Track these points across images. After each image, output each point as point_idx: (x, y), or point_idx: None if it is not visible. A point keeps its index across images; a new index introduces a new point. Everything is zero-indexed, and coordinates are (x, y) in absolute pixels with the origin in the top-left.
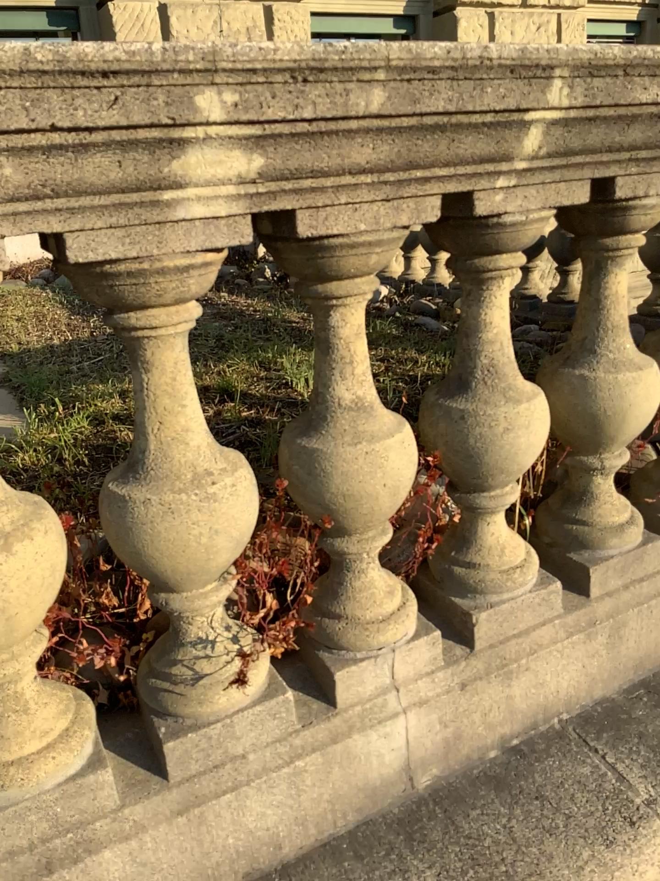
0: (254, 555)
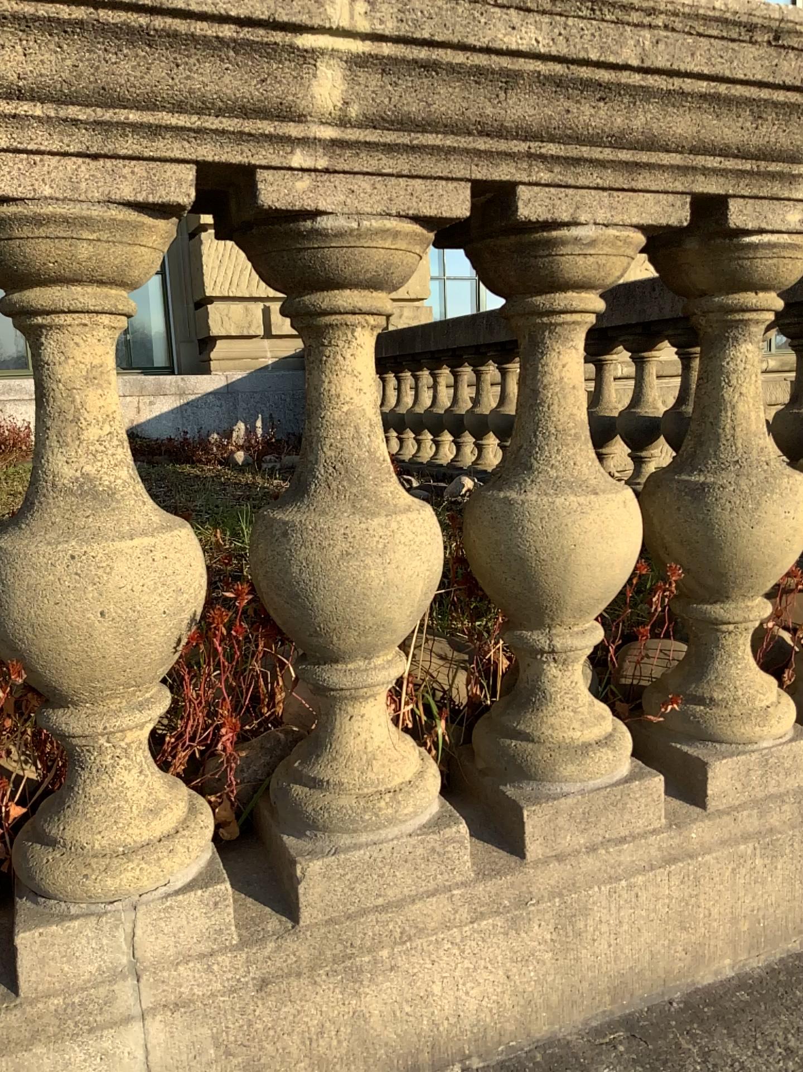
0: (16, 748)
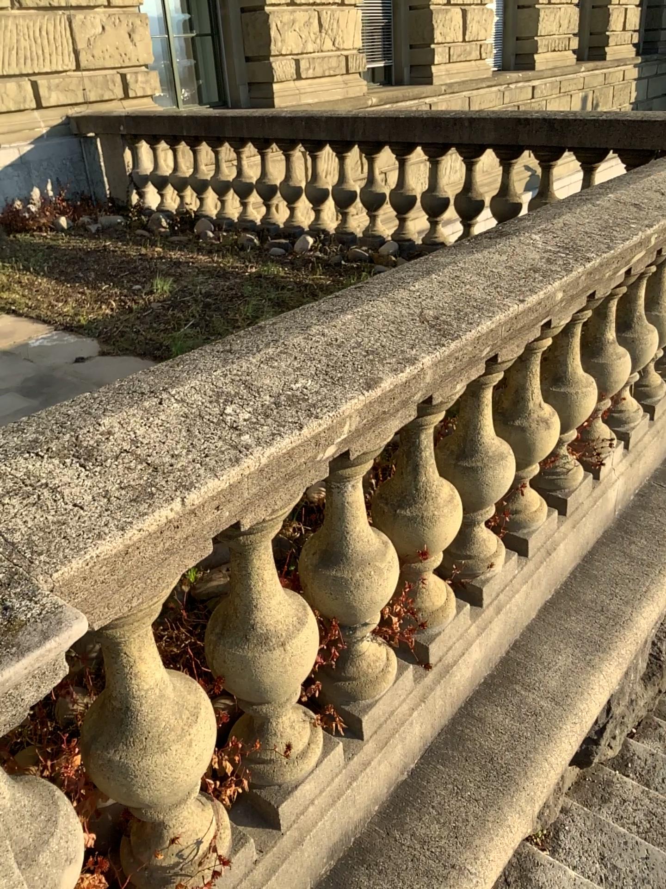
0: None
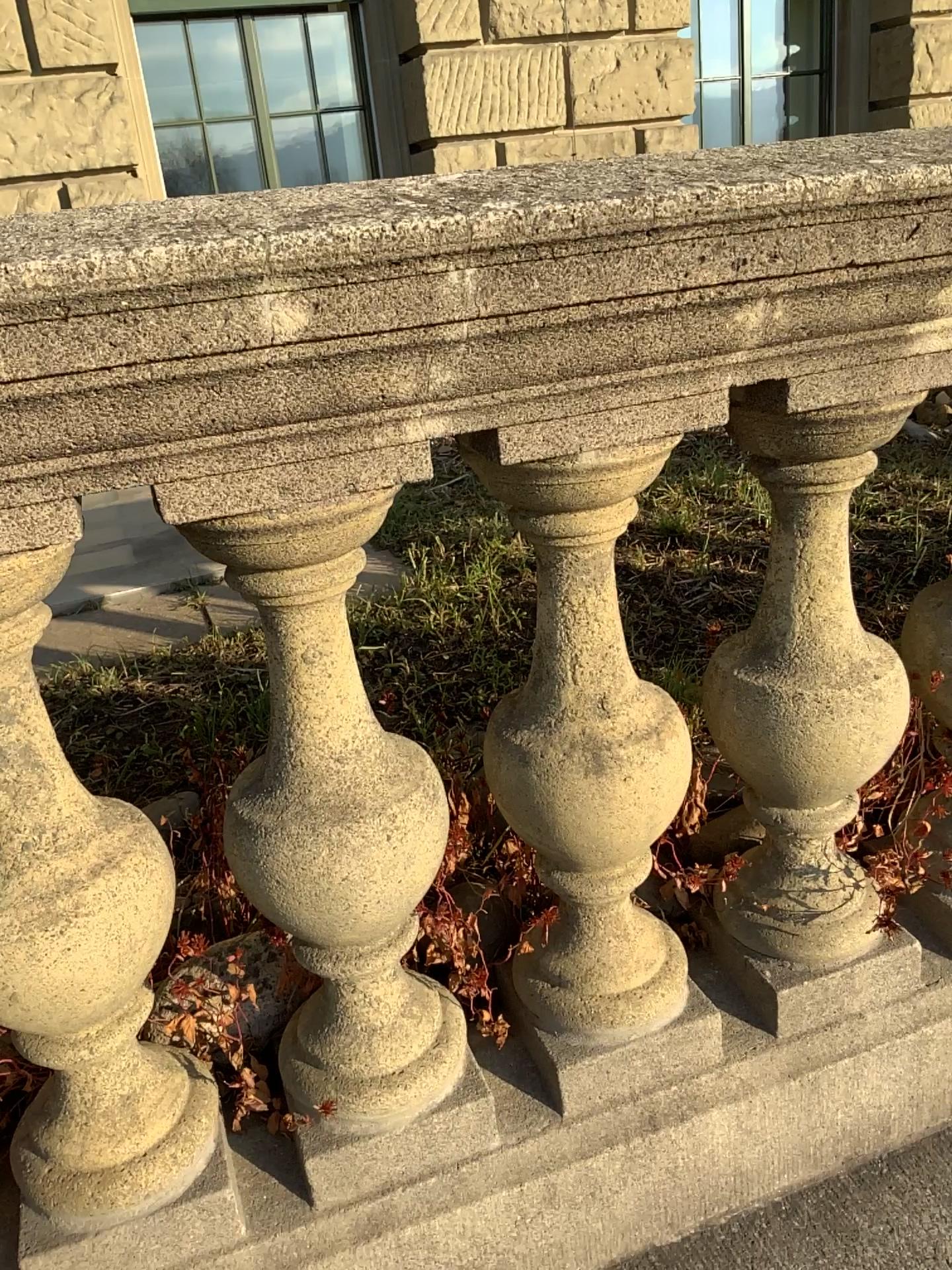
0: None
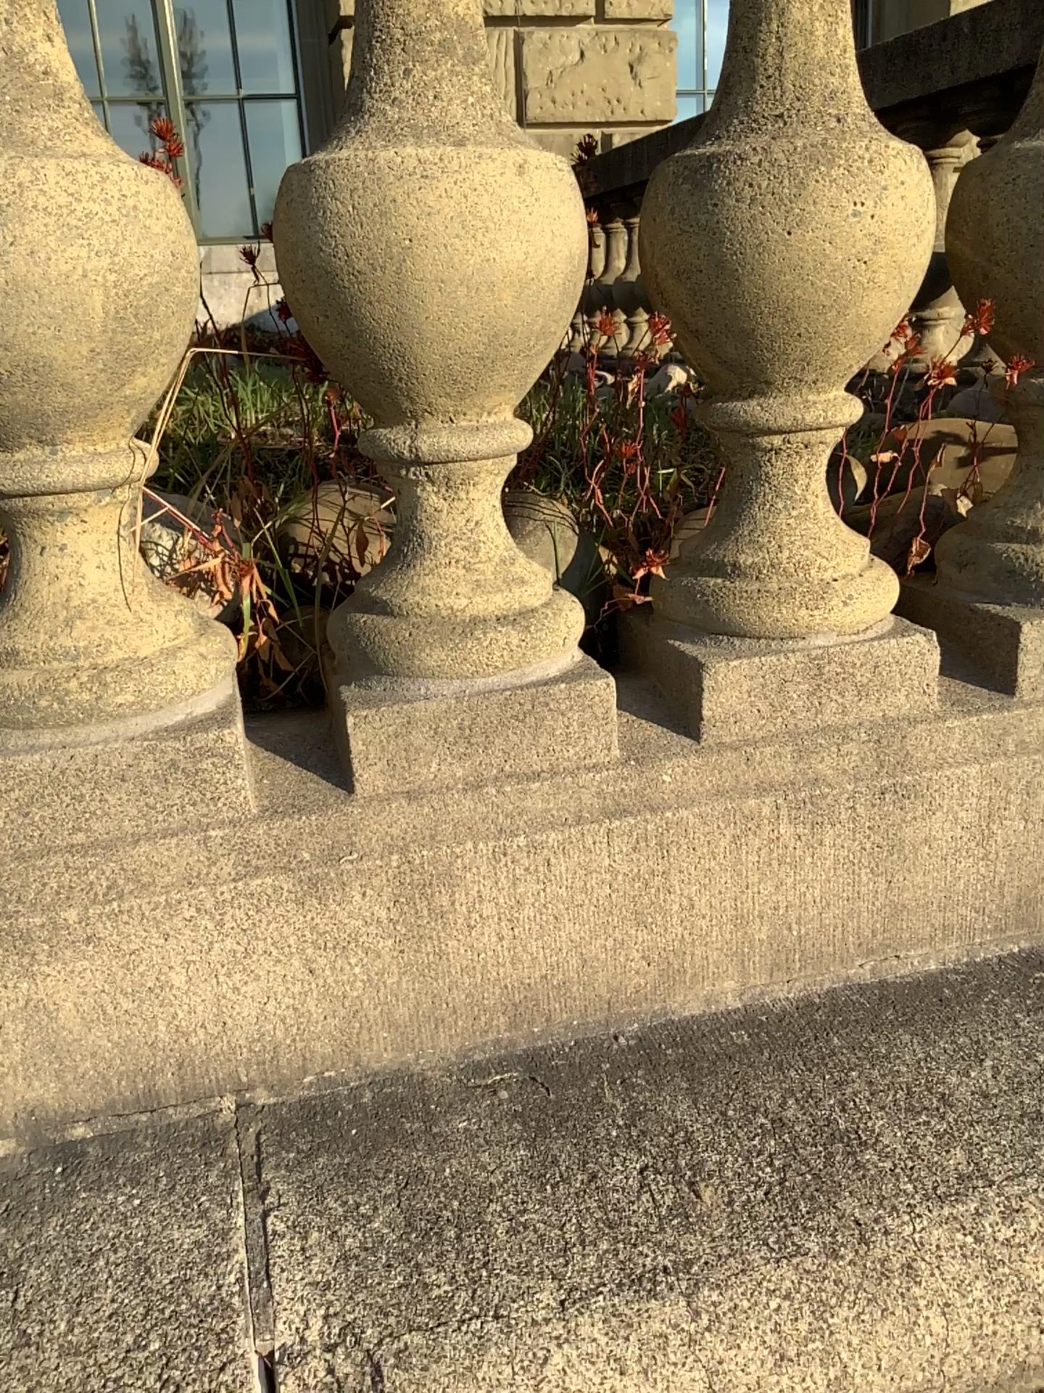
0: None
